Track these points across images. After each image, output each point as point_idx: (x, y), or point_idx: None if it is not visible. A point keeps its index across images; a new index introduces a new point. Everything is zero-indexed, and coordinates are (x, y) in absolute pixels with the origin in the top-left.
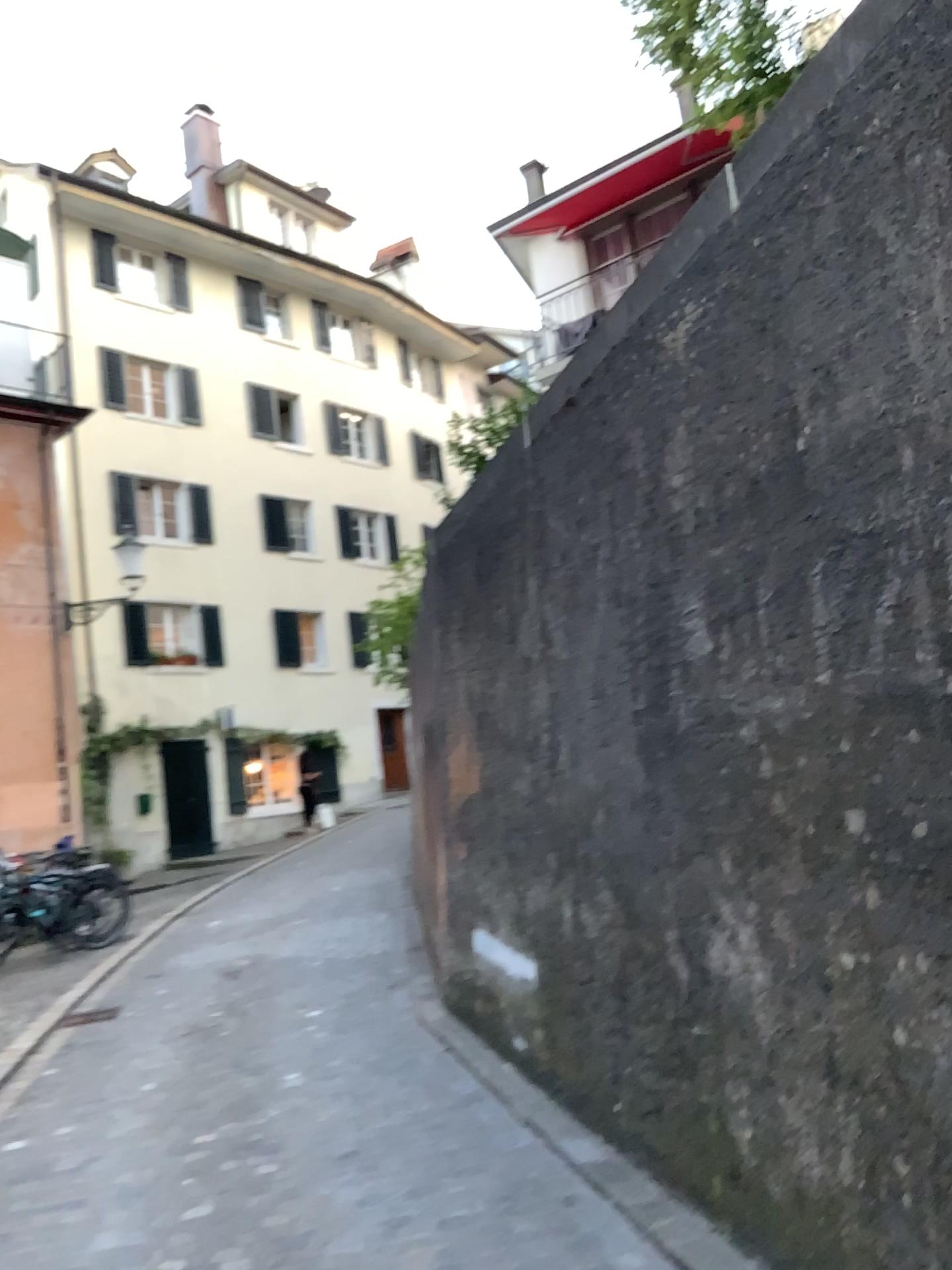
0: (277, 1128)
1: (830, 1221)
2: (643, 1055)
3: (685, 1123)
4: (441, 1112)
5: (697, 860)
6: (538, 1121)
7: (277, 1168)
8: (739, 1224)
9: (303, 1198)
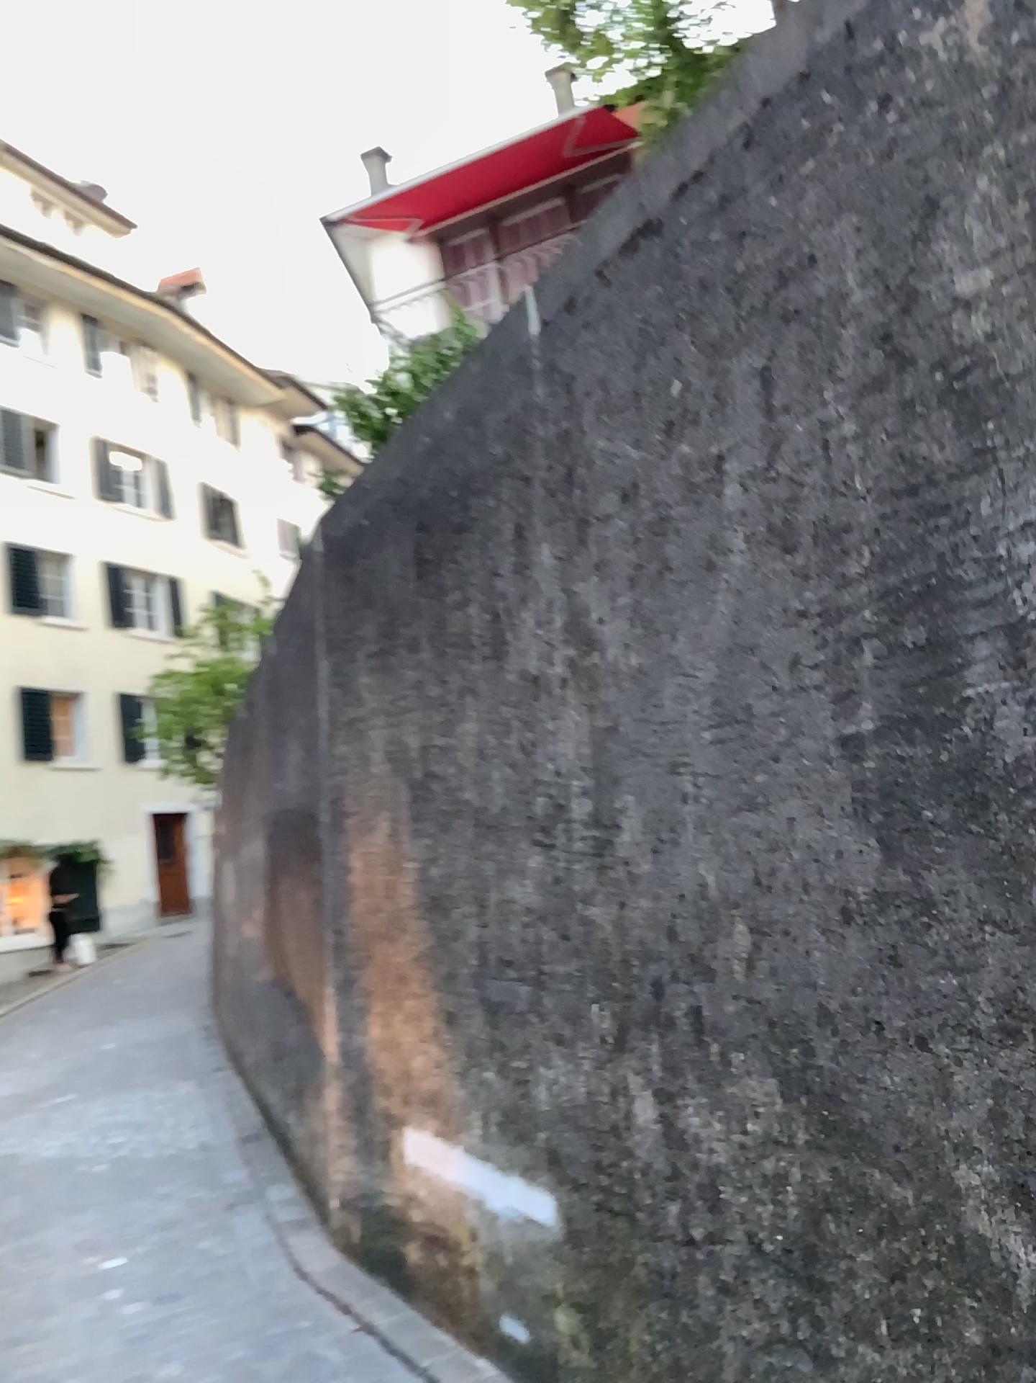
0: None
1: None
2: None
3: None
4: None
5: None
6: None
7: None
8: None
9: None
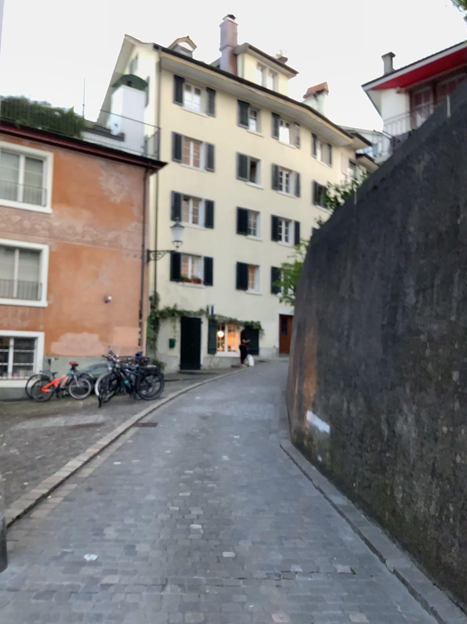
0: (217, 472)
1: (423, 526)
2: (366, 463)
3: (378, 490)
4: (283, 478)
5: (396, 386)
6: (322, 487)
7: (216, 485)
8: (391, 528)
9: (224, 496)
